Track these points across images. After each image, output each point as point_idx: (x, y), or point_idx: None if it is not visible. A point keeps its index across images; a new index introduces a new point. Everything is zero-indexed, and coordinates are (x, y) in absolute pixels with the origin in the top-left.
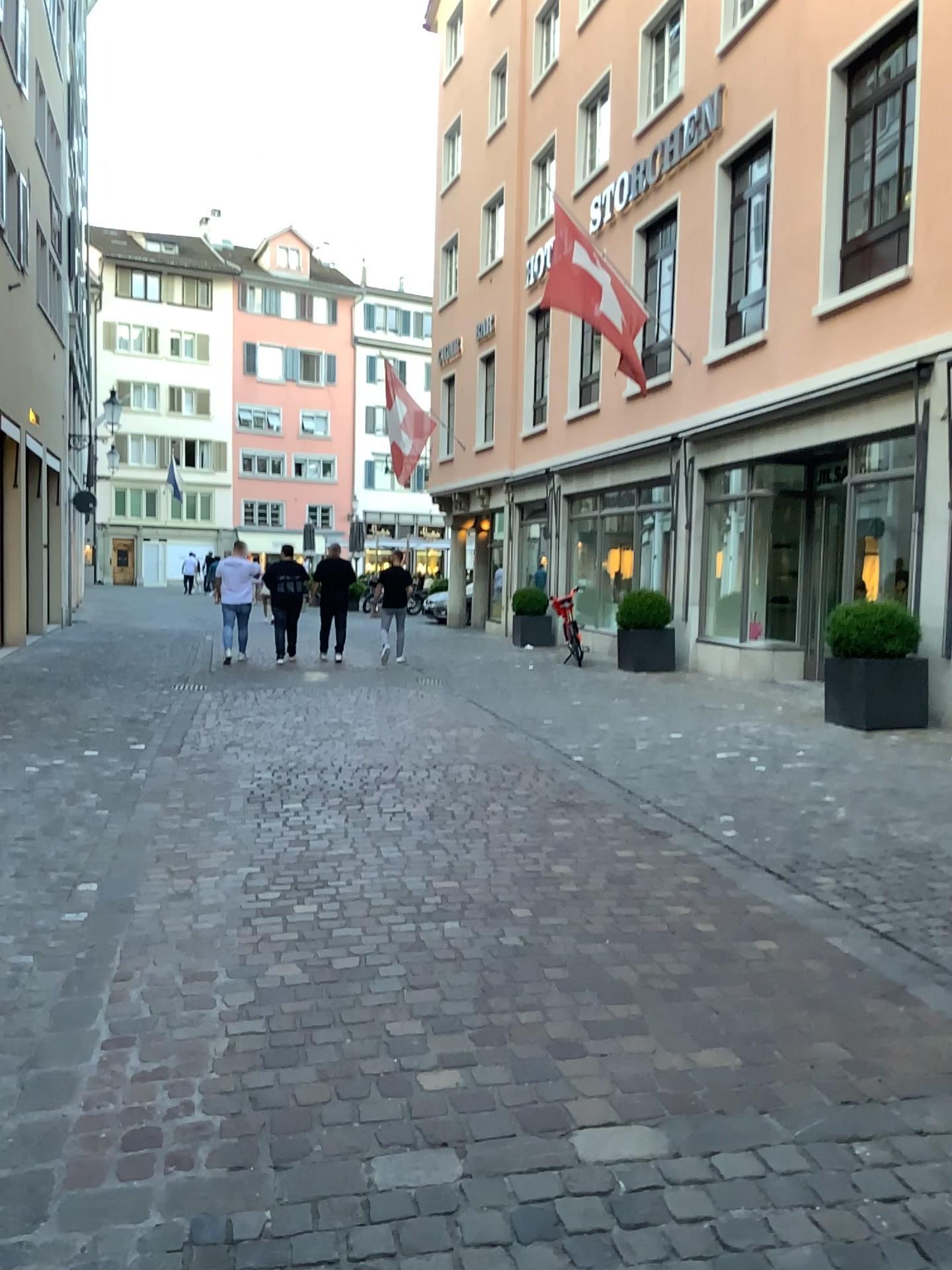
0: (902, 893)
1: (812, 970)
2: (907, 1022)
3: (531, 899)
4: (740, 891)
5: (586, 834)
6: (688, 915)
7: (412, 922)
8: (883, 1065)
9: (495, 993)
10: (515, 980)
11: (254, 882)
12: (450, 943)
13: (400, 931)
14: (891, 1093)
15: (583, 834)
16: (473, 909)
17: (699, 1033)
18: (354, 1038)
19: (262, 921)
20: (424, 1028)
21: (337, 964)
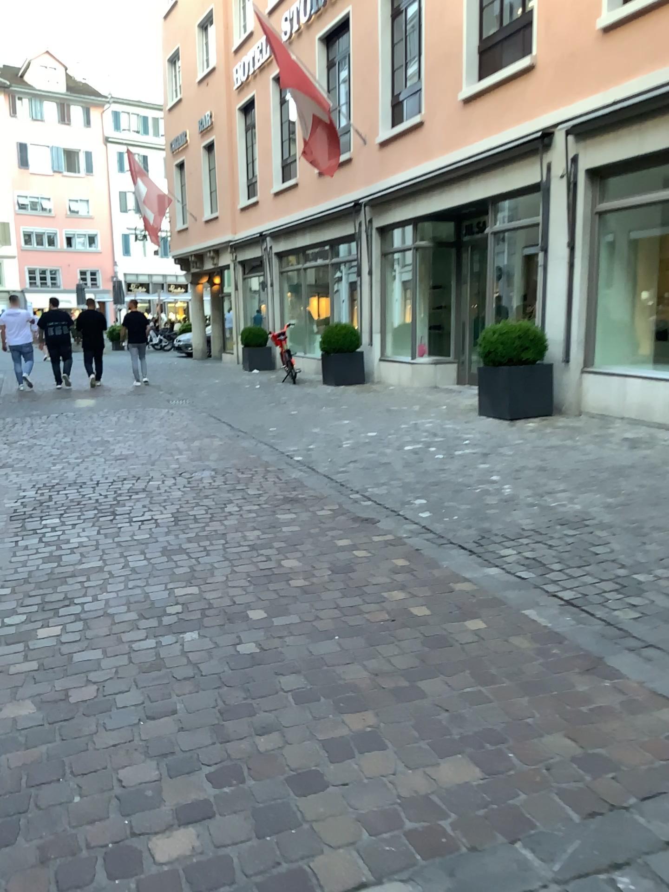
0: (576, 561)
1: (522, 650)
2: (621, 703)
3: (264, 599)
4: (444, 571)
5: (308, 526)
6: (404, 601)
7: (153, 636)
8: (614, 760)
9: (232, 717)
10: (252, 697)
11: (3, 605)
12: (188, 659)
13: (140, 648)
14: (633, 798)
15: (306, 527)
16: (210, 616)
17: (436, 744)
18: (81, 798)
19: (3, 651)
20: (158, 775)
21: (73, 697)
